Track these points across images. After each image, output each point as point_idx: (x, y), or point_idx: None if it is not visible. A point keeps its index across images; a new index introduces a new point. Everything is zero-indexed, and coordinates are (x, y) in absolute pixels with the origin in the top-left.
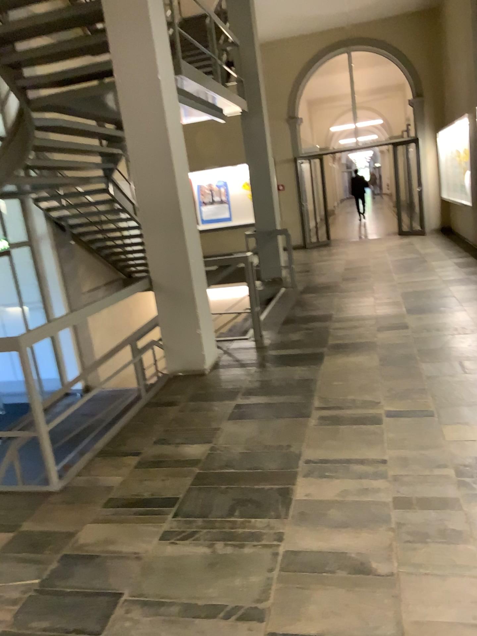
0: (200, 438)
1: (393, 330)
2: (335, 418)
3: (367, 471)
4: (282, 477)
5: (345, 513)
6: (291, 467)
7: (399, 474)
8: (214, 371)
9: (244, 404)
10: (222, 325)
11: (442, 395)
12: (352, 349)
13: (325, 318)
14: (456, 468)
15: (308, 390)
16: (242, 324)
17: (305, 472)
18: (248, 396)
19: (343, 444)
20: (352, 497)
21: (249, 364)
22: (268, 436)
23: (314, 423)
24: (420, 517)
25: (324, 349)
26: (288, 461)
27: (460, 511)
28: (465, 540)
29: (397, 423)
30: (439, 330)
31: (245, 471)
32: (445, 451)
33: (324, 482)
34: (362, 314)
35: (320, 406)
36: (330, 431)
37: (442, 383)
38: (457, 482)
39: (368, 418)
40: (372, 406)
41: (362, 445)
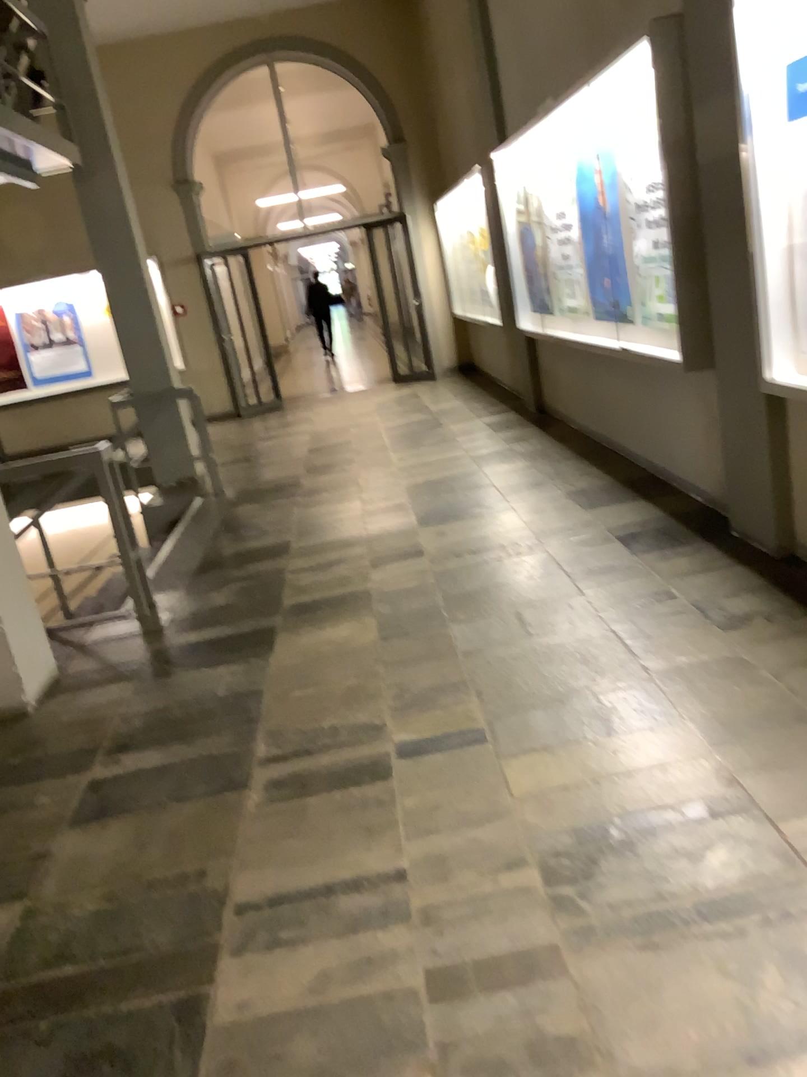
0: (2, 887)
1: (397, 564)
2: (297, 782)
3: (366, 908)
4: (185, 960)
5: (325, 1040)
6: (204, 932)
7: (432, 905)
8: (46, 703)
9: (108, 777)
10: (67, 595)
11: (497, 693)
12: (326, 616)
13: (274, 556)
14: (541, 863)
15: (243, 722)
16: (111, 588)
17: (235, 939)
18: (116, 756)
19: (315, 845)
20: (338, 988)
21: (122, 676)
22: (157, 854)
23: (254, 801)
24: (484, 1012)
25: (273, 623)
26: (199, 913)
27: (562, 976)
28: (582, 1056)
29: (419, 774)
30: (477, 554)
31: (99, 966)
32: (516, 825)
33: (278, 955)
34: (340, 540)
35: (267, 757)
36: (289, 816)
37: (494, 667)
38: (546, 899)
39: (362, 770)
40: (368, 739)
41: (353, 841)
